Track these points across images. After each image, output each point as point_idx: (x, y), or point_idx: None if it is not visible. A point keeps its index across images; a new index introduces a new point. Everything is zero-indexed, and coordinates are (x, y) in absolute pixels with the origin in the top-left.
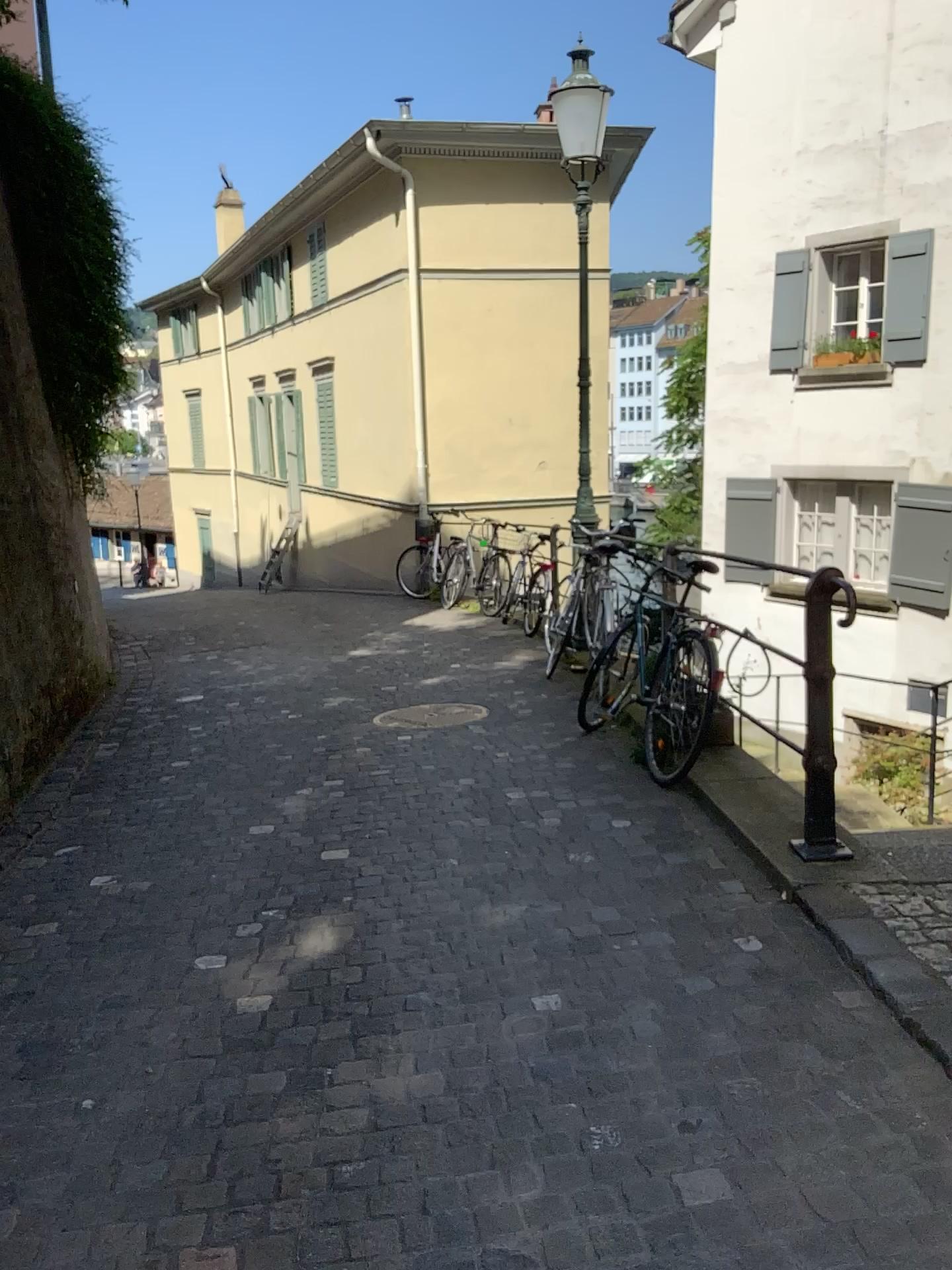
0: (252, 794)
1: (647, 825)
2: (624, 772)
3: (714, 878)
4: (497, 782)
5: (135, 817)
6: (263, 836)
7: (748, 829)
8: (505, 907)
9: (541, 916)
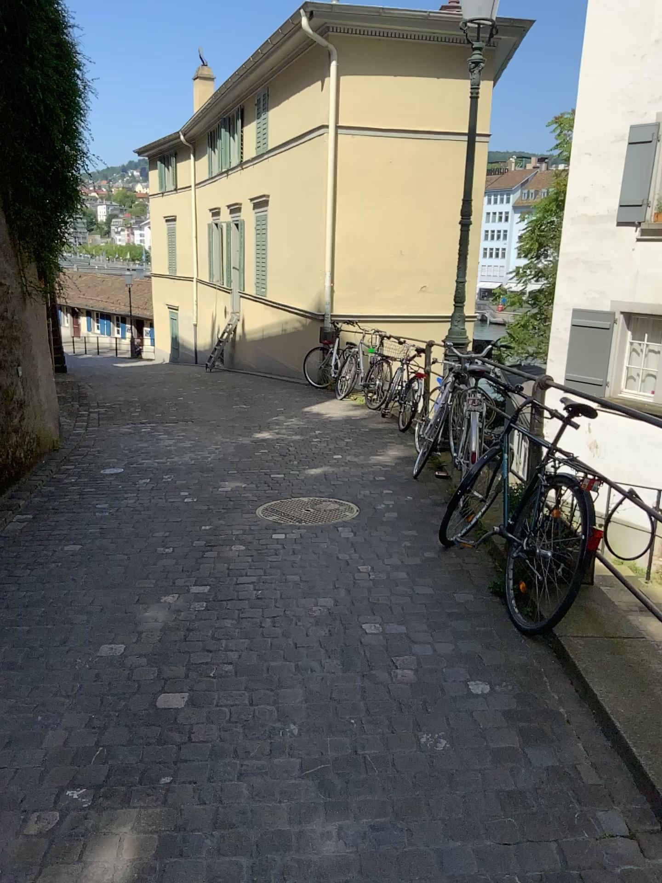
0: (120, 597)
1: (506, 691)
2: (480, 603)
3: (589, 805)
4: (355, 604)
5: (1, 616)
6: (109, 660)
7: (620, 719)
8: (339, 824)
9: (379, 851)
